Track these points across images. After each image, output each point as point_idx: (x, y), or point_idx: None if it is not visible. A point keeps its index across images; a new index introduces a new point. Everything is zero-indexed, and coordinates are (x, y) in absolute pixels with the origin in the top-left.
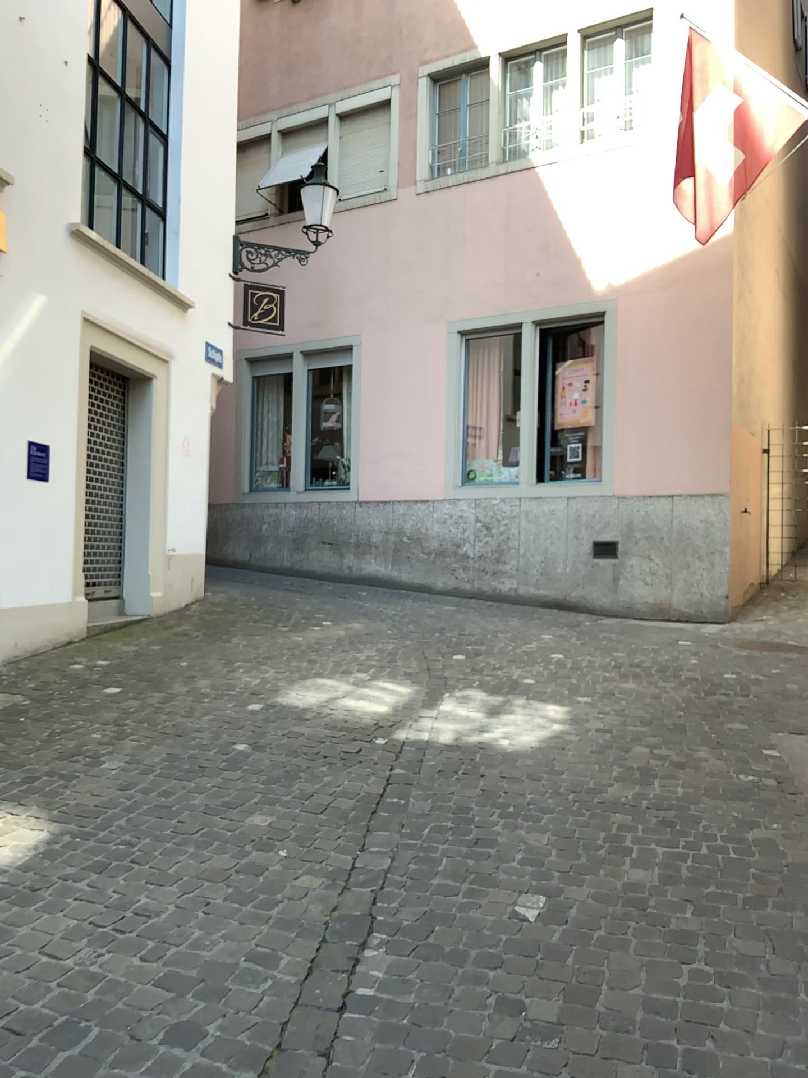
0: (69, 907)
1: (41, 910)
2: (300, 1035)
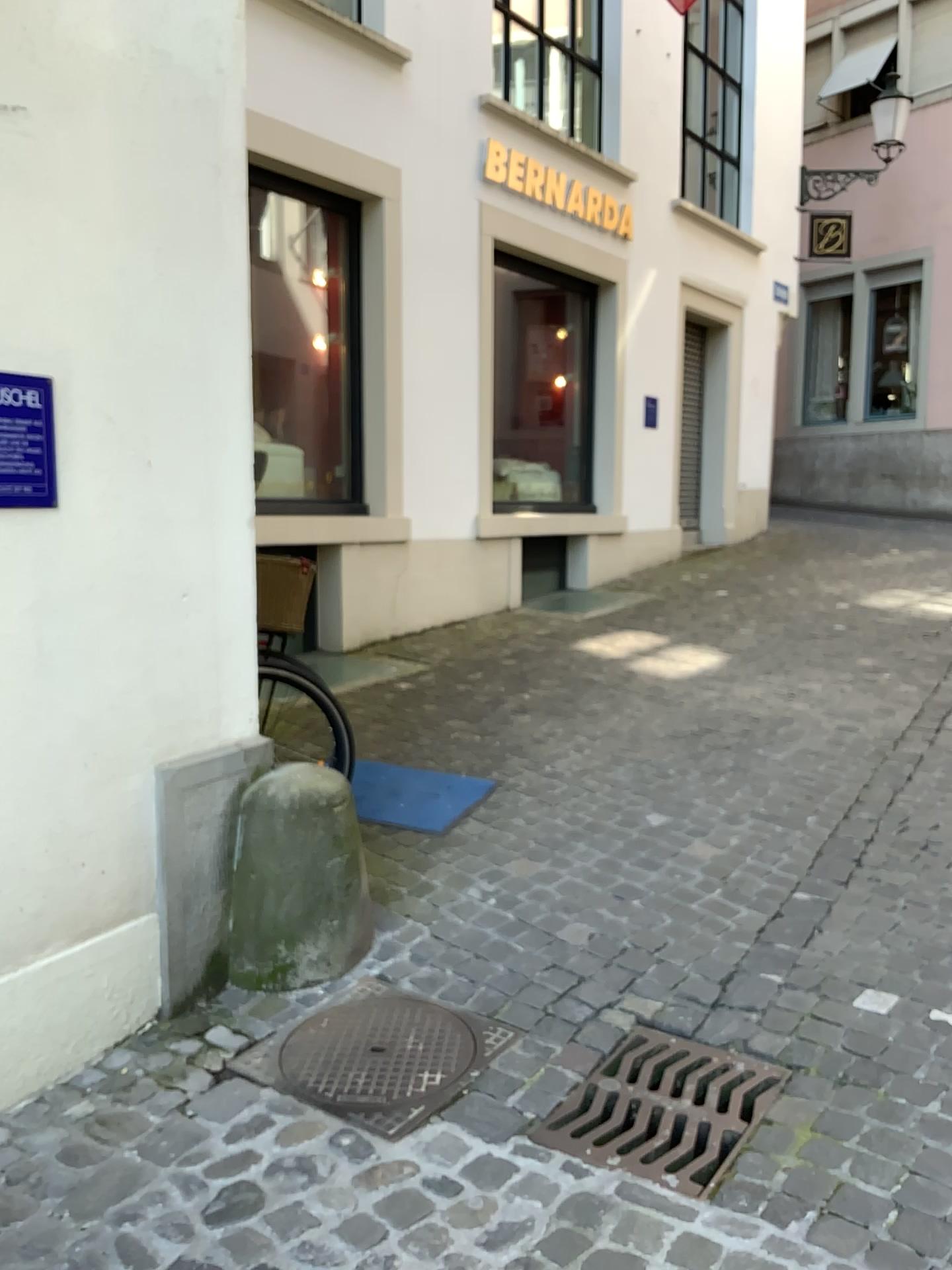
0: (759, 684)
1: (744, 683)
2: (914, 733)
